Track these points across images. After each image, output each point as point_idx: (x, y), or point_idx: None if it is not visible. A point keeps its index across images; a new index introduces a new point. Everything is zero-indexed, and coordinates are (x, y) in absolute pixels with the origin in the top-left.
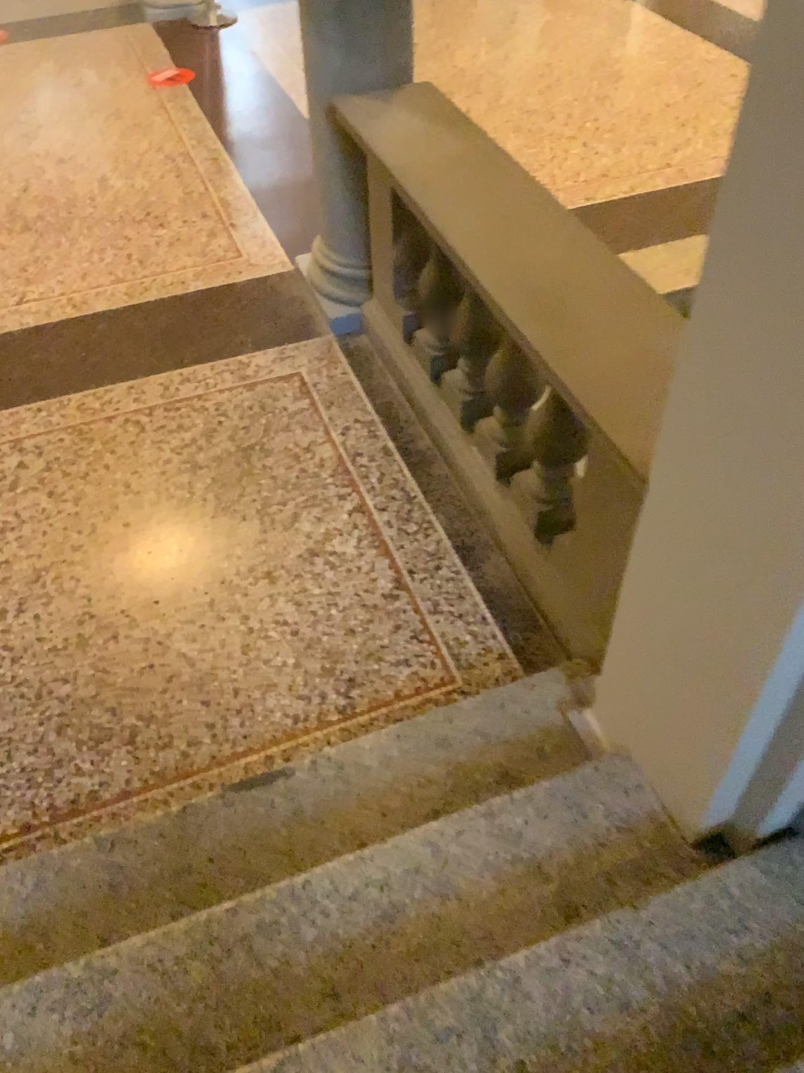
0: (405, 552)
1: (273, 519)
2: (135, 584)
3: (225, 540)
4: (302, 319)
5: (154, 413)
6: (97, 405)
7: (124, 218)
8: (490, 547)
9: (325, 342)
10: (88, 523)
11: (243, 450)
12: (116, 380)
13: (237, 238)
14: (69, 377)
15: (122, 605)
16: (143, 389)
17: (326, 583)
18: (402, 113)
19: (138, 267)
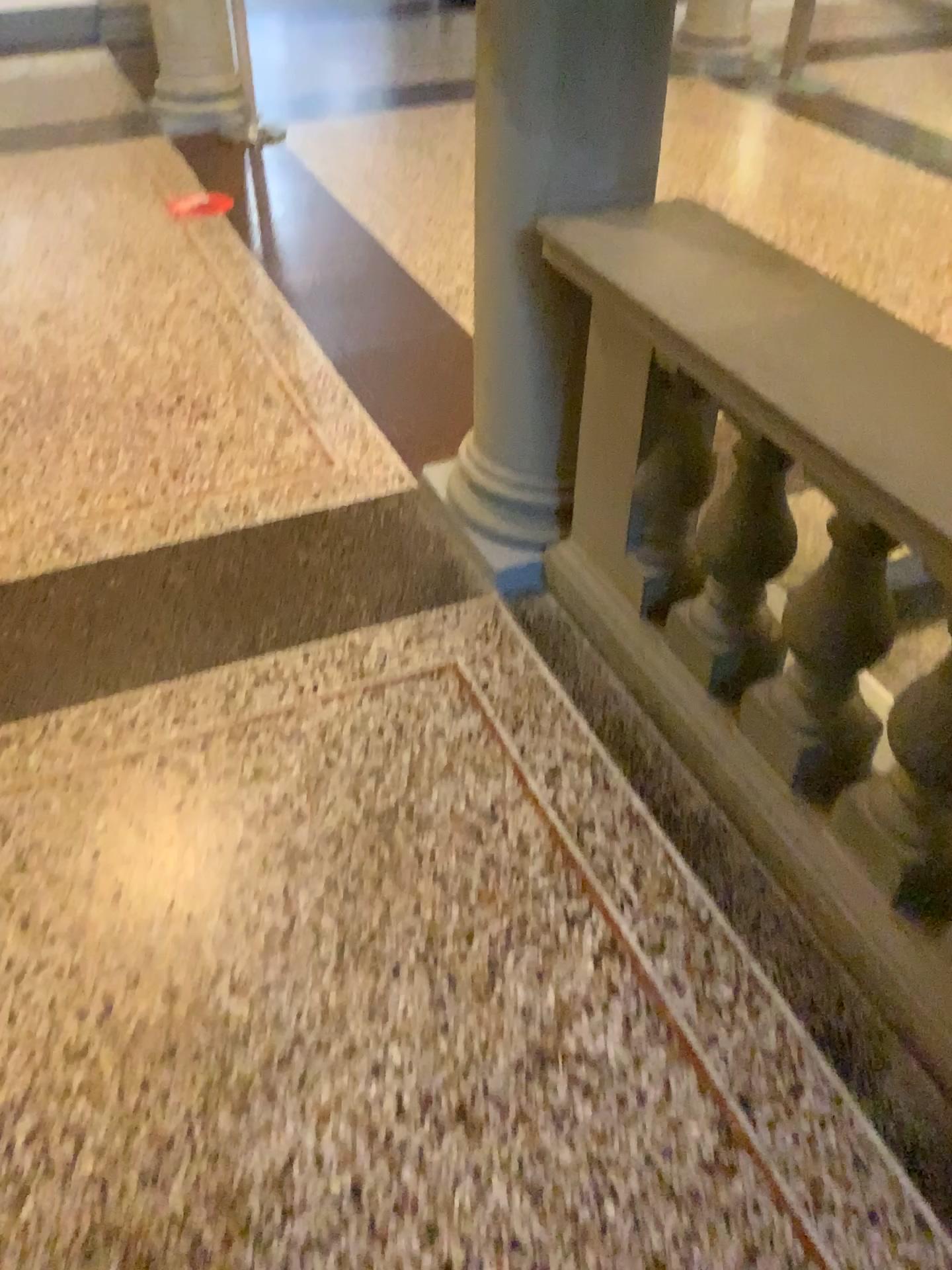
0: (723, 1049)
1: (455, 975)
2: (201, 1145)
3: (372, 1030)
4: (448, 571)
5: (212, 747)
6: (111, 733)
7: (144, 405)
8: (888, 1038)
9: (491, 609)
10: (99, 990)
11: (380, 822)
12: (142, 682)
13: (321, 435)
14: (62, 676)
15: (174, 1202)
16: (191, 699)
17: (585, 1132)
18: (665, 244)
19: (170, 482)
